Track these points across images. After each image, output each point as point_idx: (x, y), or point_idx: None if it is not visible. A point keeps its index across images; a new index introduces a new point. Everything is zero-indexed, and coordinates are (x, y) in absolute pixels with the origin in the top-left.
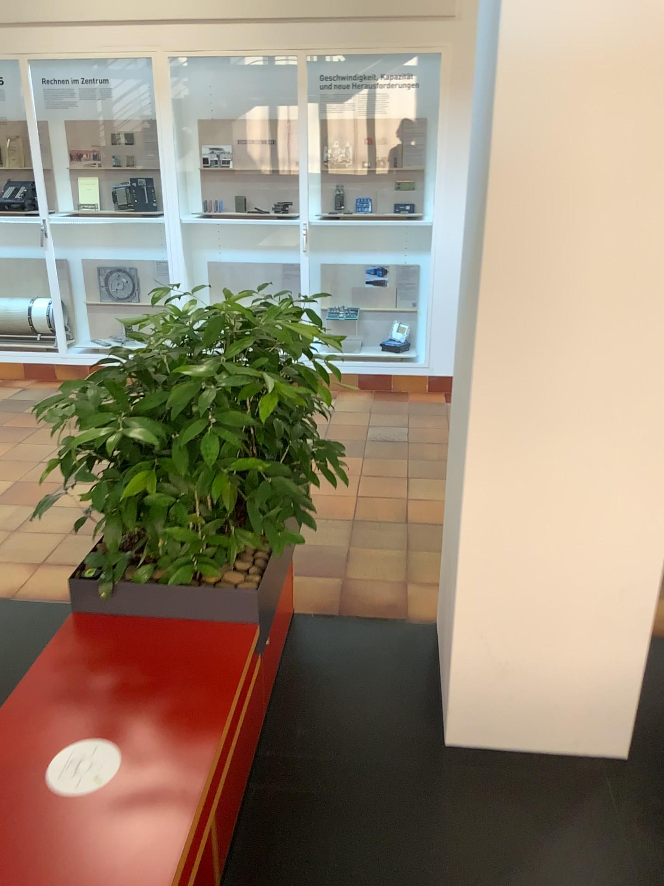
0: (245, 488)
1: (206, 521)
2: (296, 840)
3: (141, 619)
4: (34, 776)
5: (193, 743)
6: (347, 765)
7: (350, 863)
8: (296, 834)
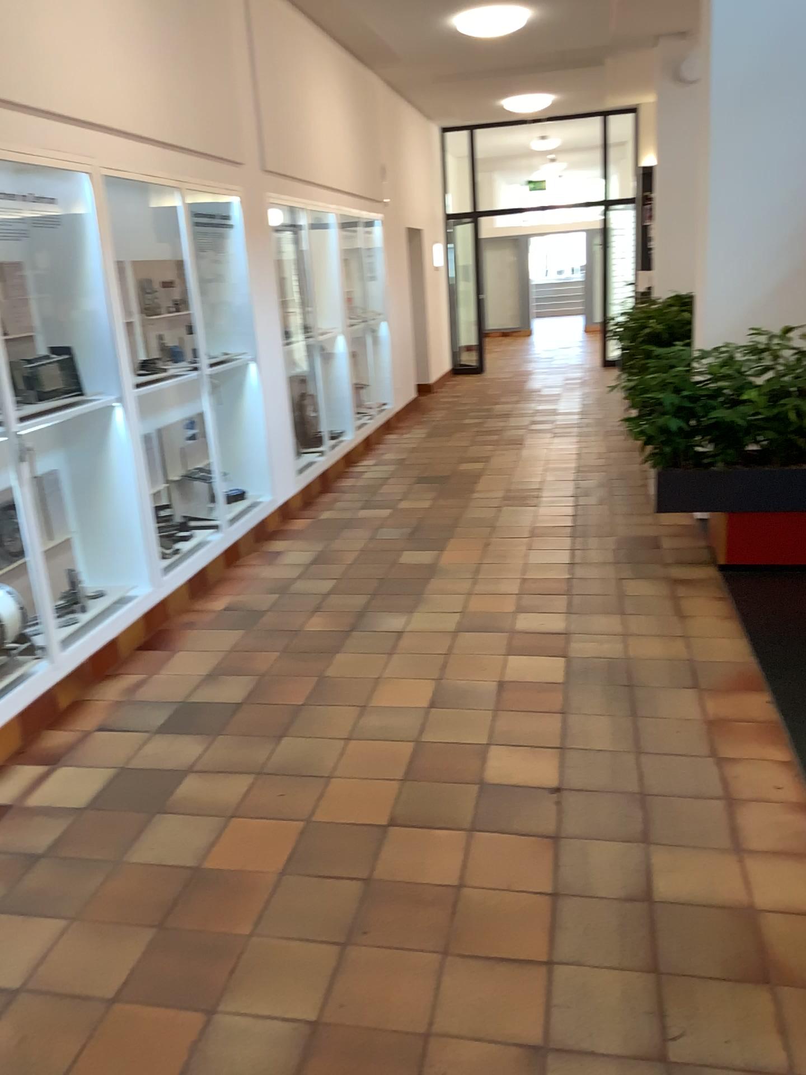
0: None
1: None
2: None
3: None
4: None
5: None
6: None
7: None
8: None
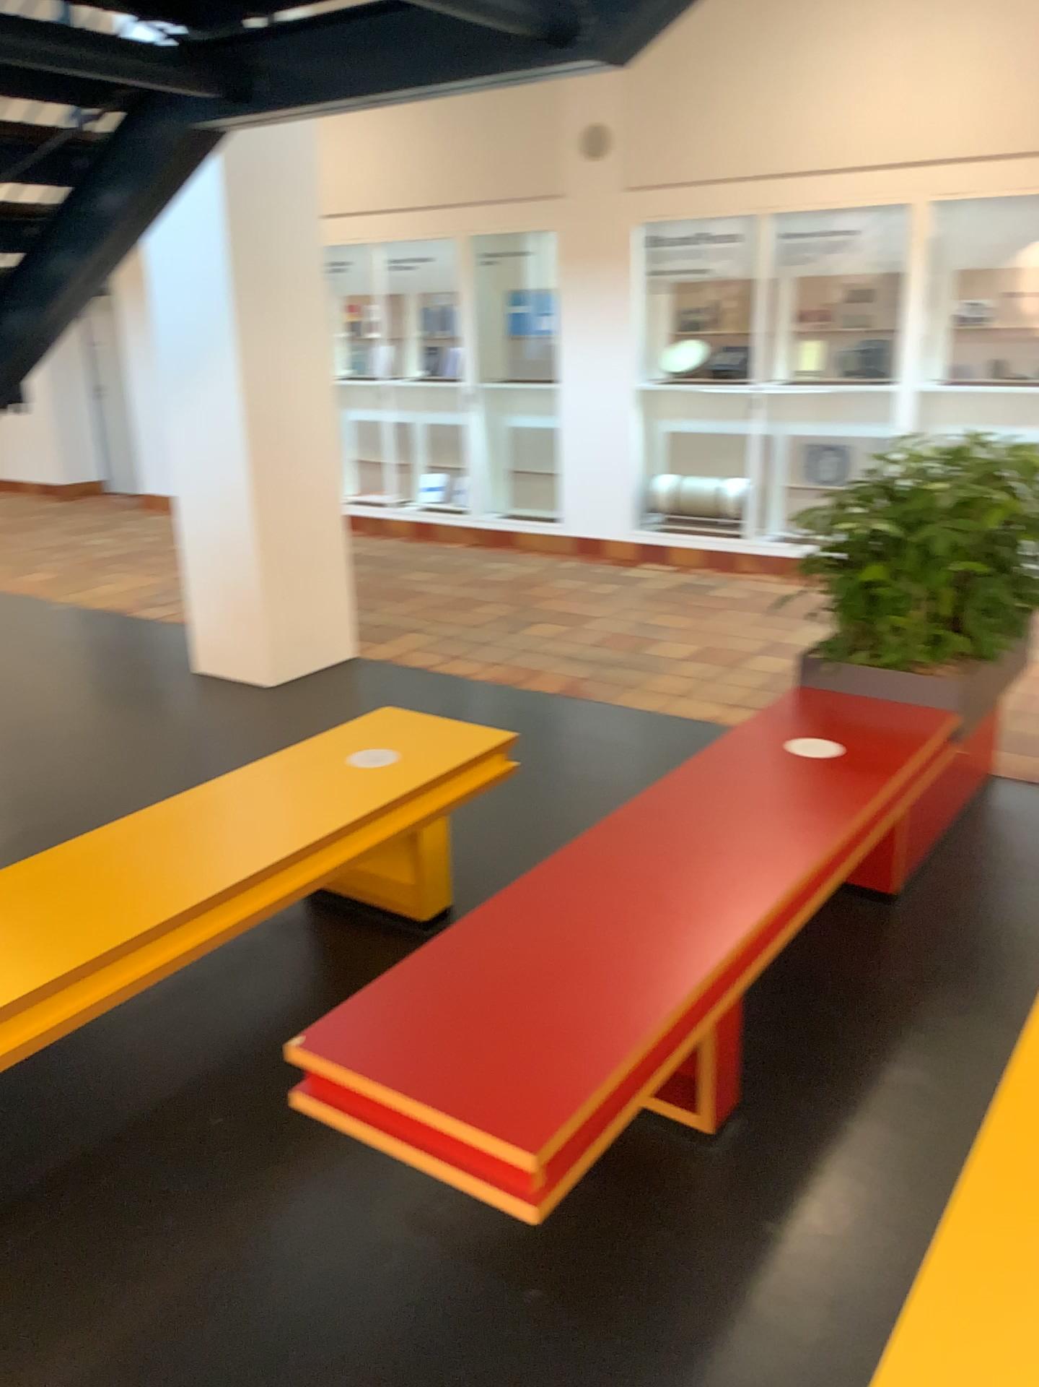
0: (965, 599)
1: (925, 624)
2: (970, 891)
3: (858, 694)
4: (785, 744)
5: (899, 752)
6: (1029, 865)
7: (1018, 911)
8: (970, 888)
